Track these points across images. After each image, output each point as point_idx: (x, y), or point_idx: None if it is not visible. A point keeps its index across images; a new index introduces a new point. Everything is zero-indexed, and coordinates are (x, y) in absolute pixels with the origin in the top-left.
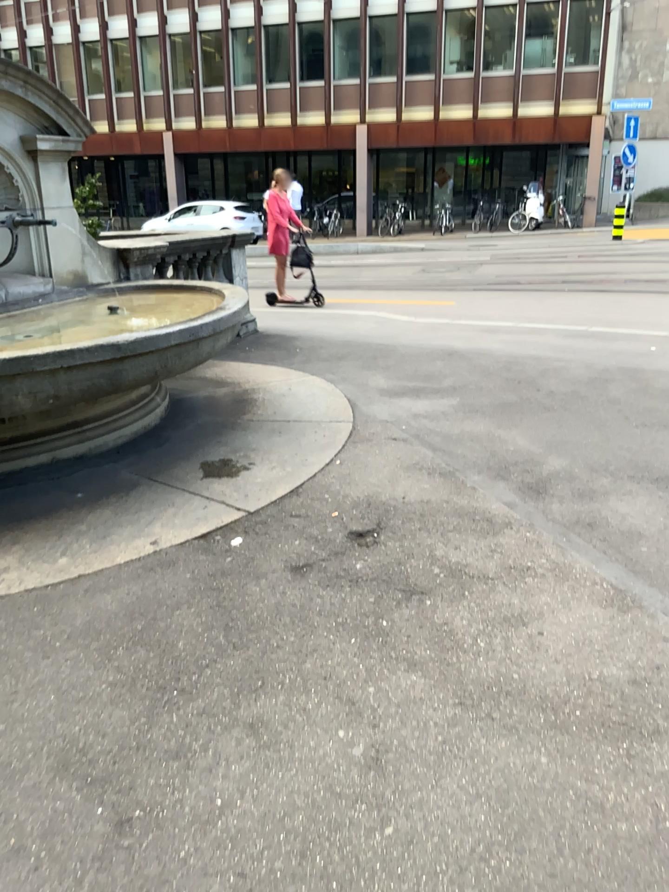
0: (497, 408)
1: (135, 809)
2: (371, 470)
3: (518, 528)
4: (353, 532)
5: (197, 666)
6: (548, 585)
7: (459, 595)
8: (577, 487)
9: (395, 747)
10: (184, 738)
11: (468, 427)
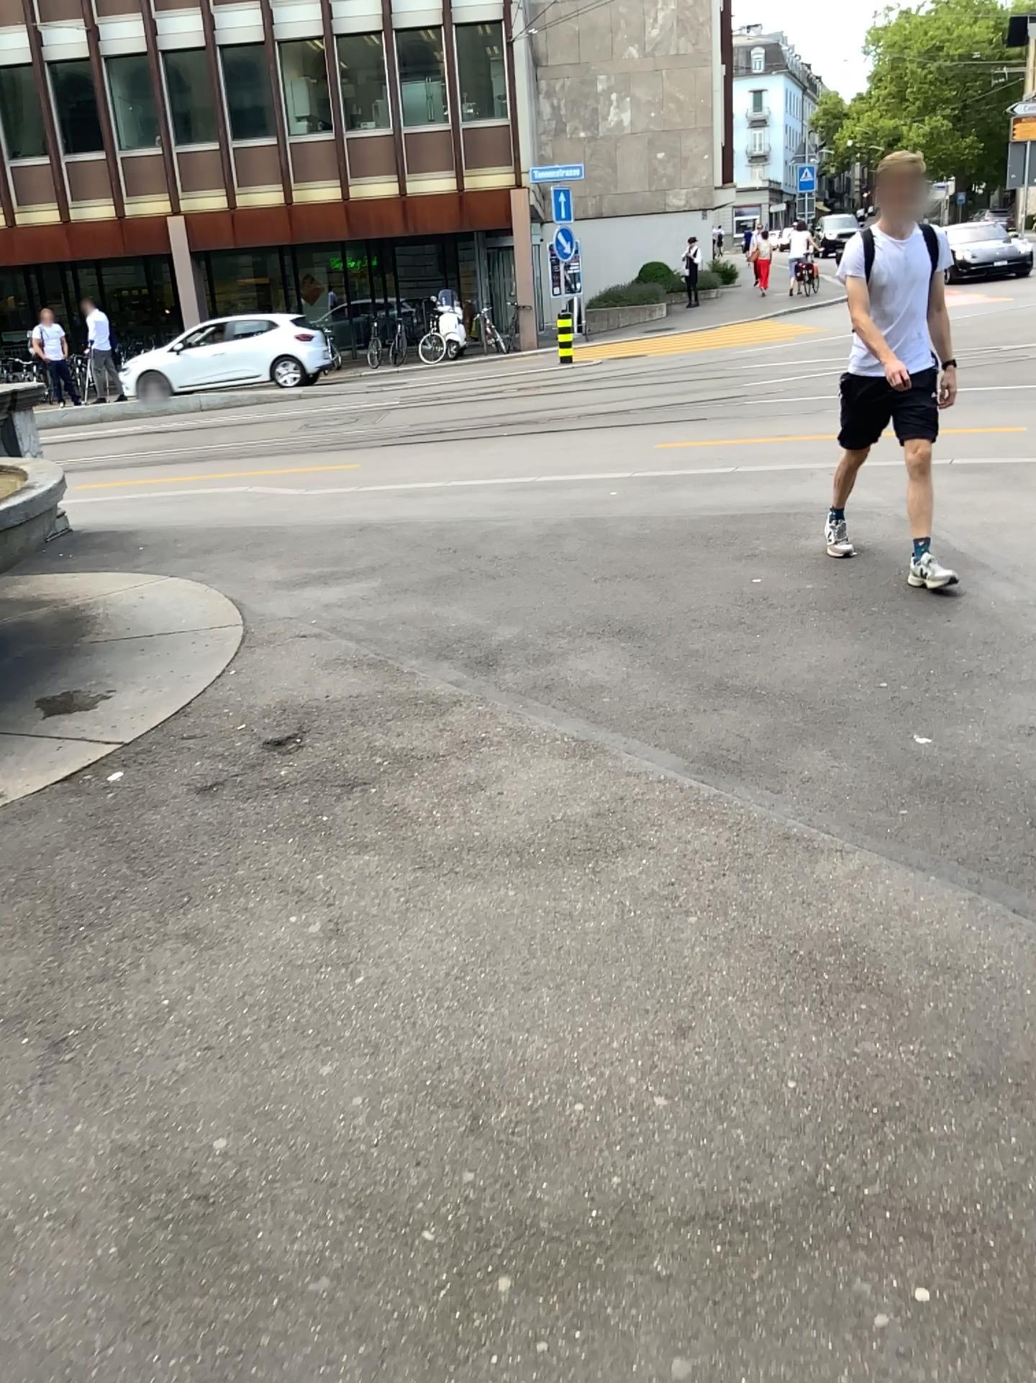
0: (427, 583)
1: (69, 1027)
2: (277, 673)
3: (468, 703)
4: (267, 740)
5: (103, 900)
6: (505, 750)
7: (405, 777)
8: (532, 652)
9: (354, 918)
10: (107, 962)
11: (394, 609)
